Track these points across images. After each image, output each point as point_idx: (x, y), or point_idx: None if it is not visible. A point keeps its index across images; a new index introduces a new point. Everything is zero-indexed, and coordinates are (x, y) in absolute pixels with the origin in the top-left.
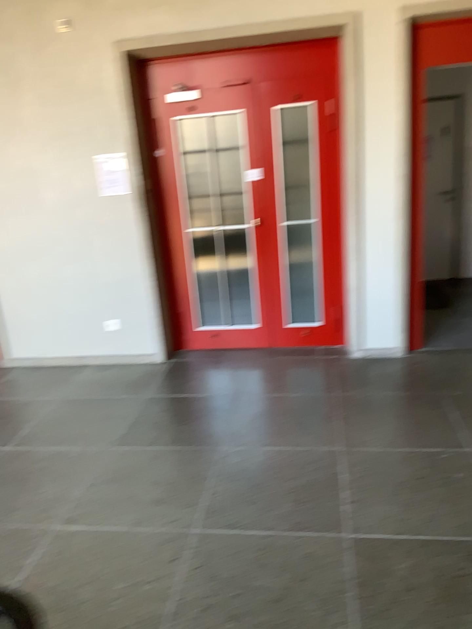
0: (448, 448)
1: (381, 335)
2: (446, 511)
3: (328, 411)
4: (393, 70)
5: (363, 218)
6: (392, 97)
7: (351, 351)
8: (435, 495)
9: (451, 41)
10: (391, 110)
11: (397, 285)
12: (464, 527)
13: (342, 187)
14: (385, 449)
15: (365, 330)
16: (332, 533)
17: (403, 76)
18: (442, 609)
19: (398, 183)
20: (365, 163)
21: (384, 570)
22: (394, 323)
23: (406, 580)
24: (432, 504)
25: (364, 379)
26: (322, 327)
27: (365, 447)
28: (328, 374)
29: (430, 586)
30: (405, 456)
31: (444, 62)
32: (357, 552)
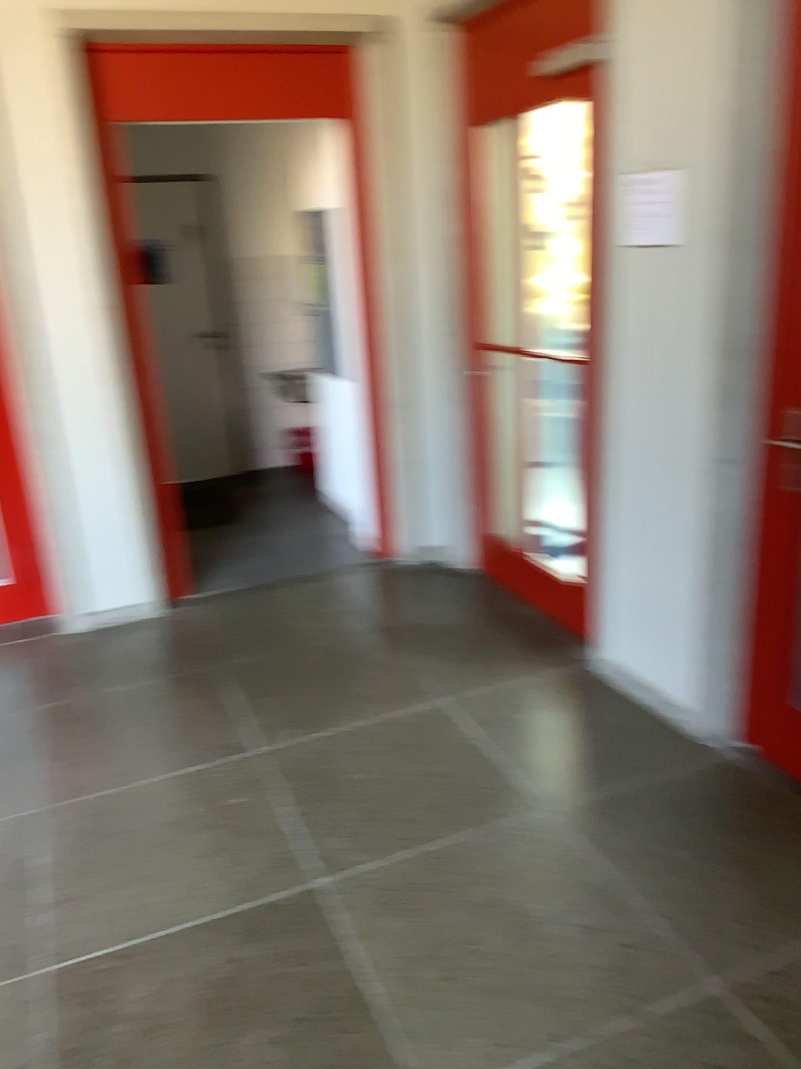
0: (227, 757)
1: (118, 584)
2: (218, 868)
3: (21, 741)
4: (69, 119)
5: (53, 382)
6: (73, 168)
7: (69, 622)
8: (202, 846)
9: (162, 80)
10: (75, 190)
11: (133, 494)
12: (246, 887)
13: (5, 327)
14: (123, 787)
15: (87, 579)
16: (12, 978)
17: (89, 132)
18: (201, 1047)
19: (108, 318)
20: (40, 282)
21: (106, 1013)
22: (138, 561)
23: (145, 1016)
24: (195, 864)
25: (92, 668)
26: (10, 586)
27: (84, 793)
28: (26, 670)
29: (185, 1011)
30: (156, 790)
31: (155, 115)
32: (59, 997)
